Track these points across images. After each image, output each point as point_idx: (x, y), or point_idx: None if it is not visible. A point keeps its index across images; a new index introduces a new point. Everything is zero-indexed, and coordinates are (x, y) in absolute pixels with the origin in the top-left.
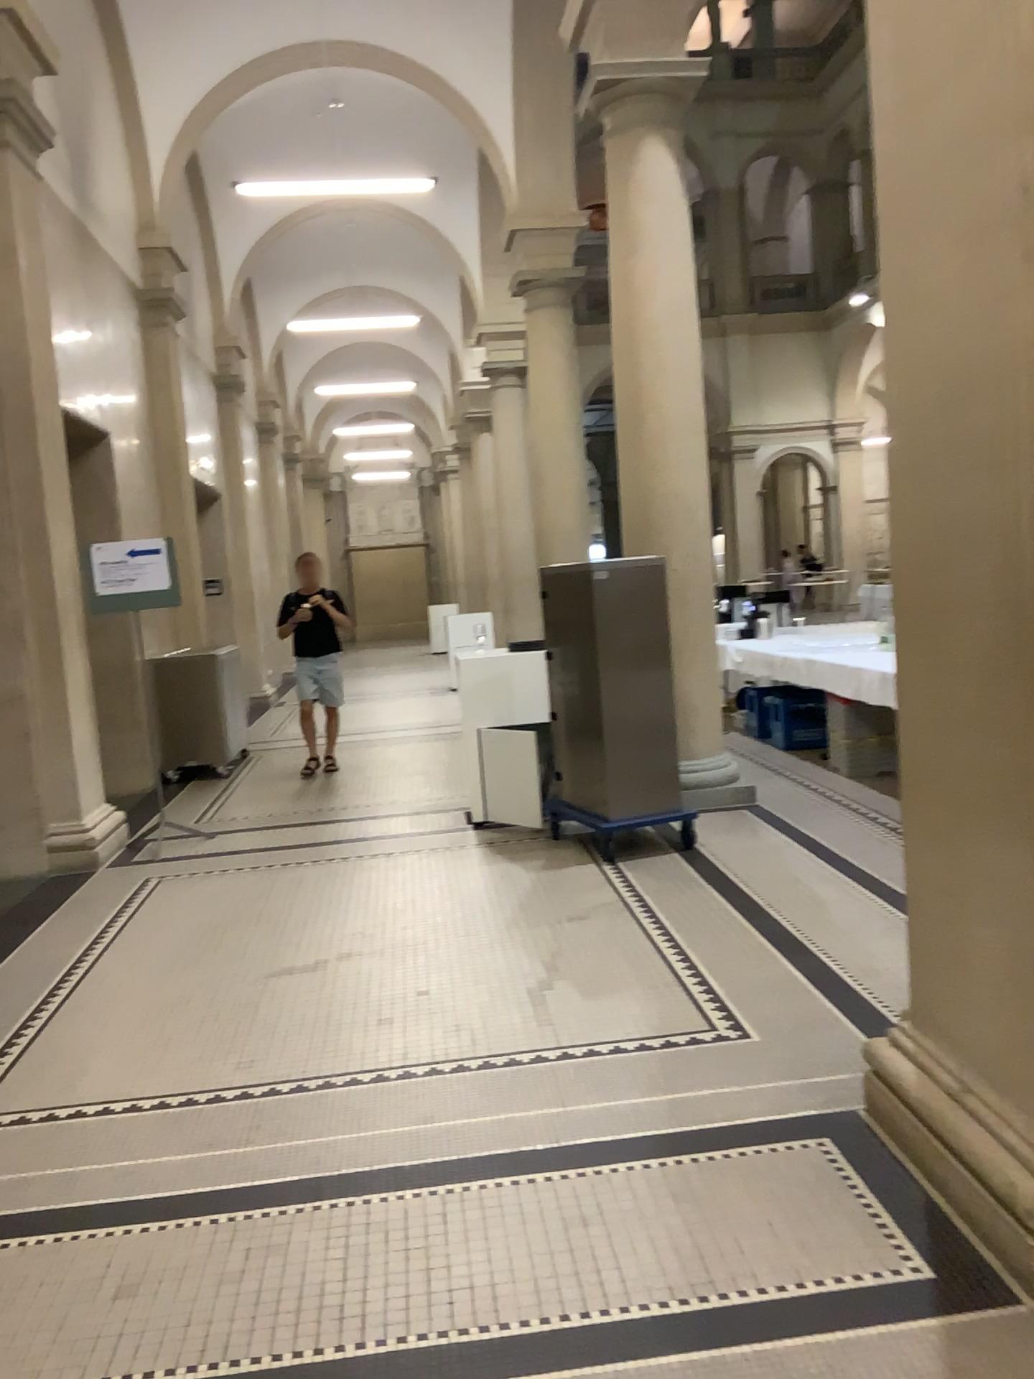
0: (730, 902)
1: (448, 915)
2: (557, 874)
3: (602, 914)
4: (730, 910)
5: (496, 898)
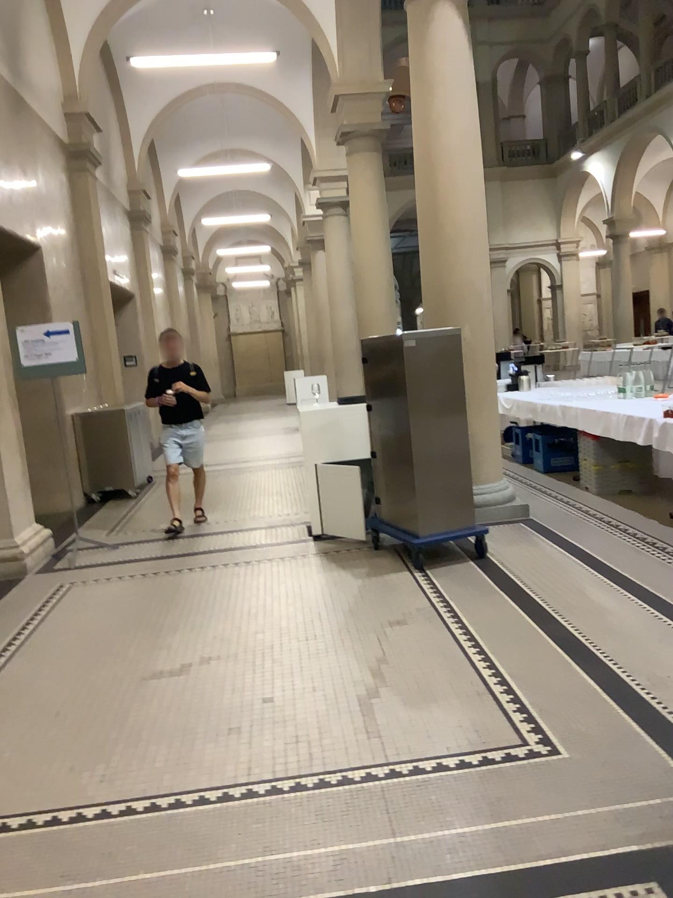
0: (528, 614)
1: (291, 626)
2: (381, 585)
3: (420, 625)
4: (530, 623)
5: (332, 608)
